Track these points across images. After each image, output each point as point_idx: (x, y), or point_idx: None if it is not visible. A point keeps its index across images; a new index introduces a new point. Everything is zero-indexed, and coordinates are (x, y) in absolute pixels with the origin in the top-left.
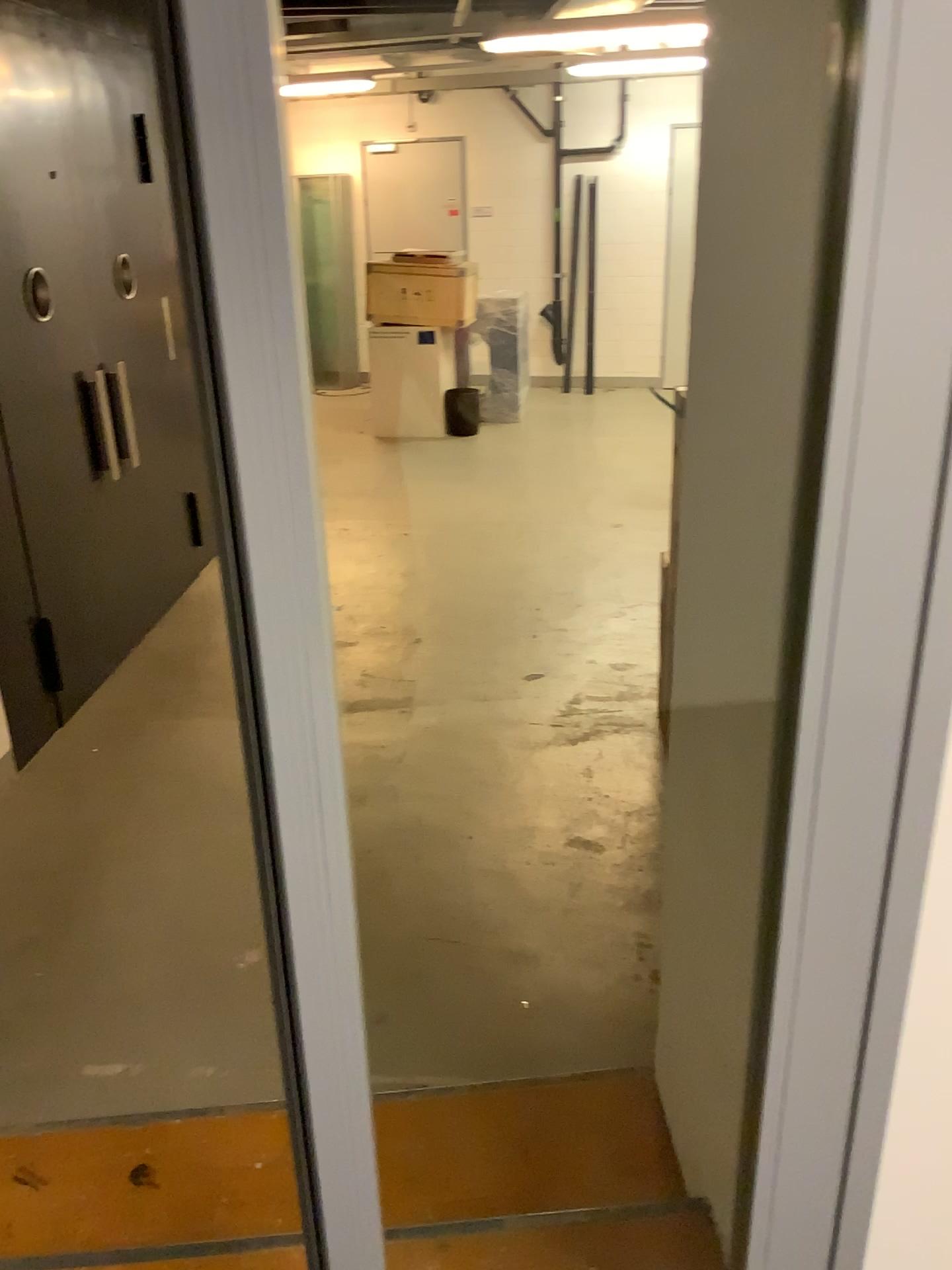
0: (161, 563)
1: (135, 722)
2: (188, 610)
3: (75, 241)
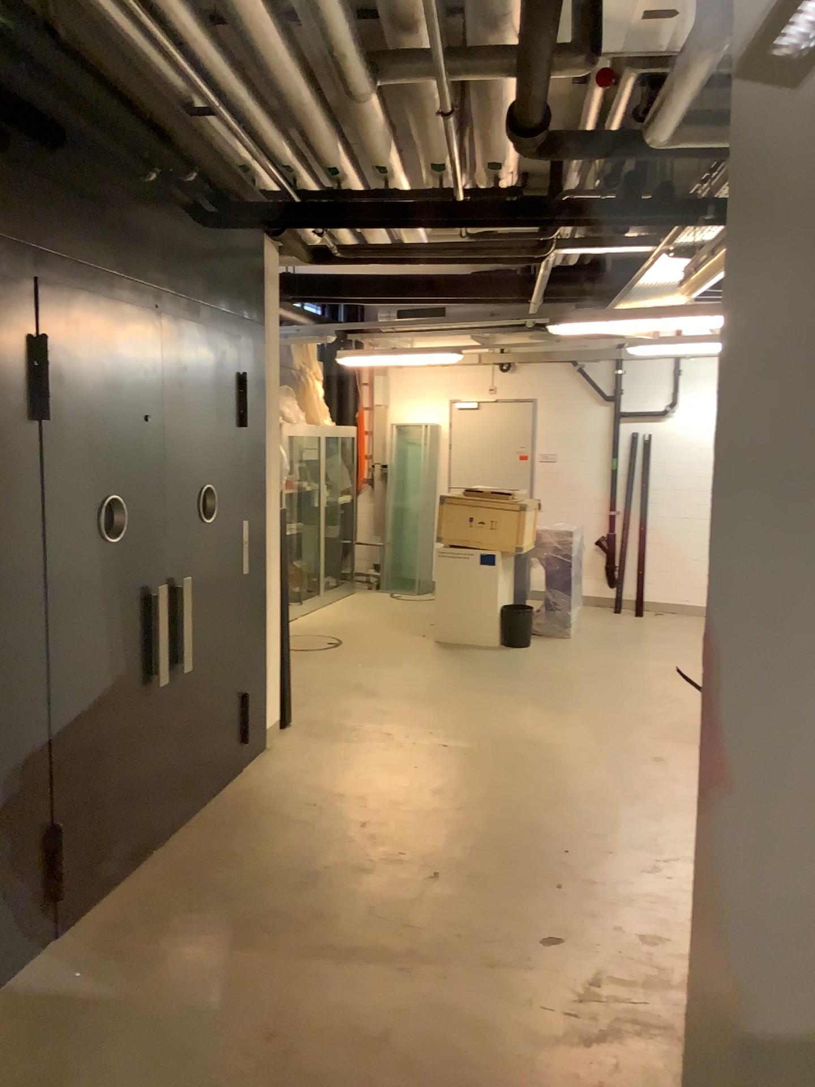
0: (201, 764)
1: (127, 946)
2: (221, 812)
3: (153, 473)
